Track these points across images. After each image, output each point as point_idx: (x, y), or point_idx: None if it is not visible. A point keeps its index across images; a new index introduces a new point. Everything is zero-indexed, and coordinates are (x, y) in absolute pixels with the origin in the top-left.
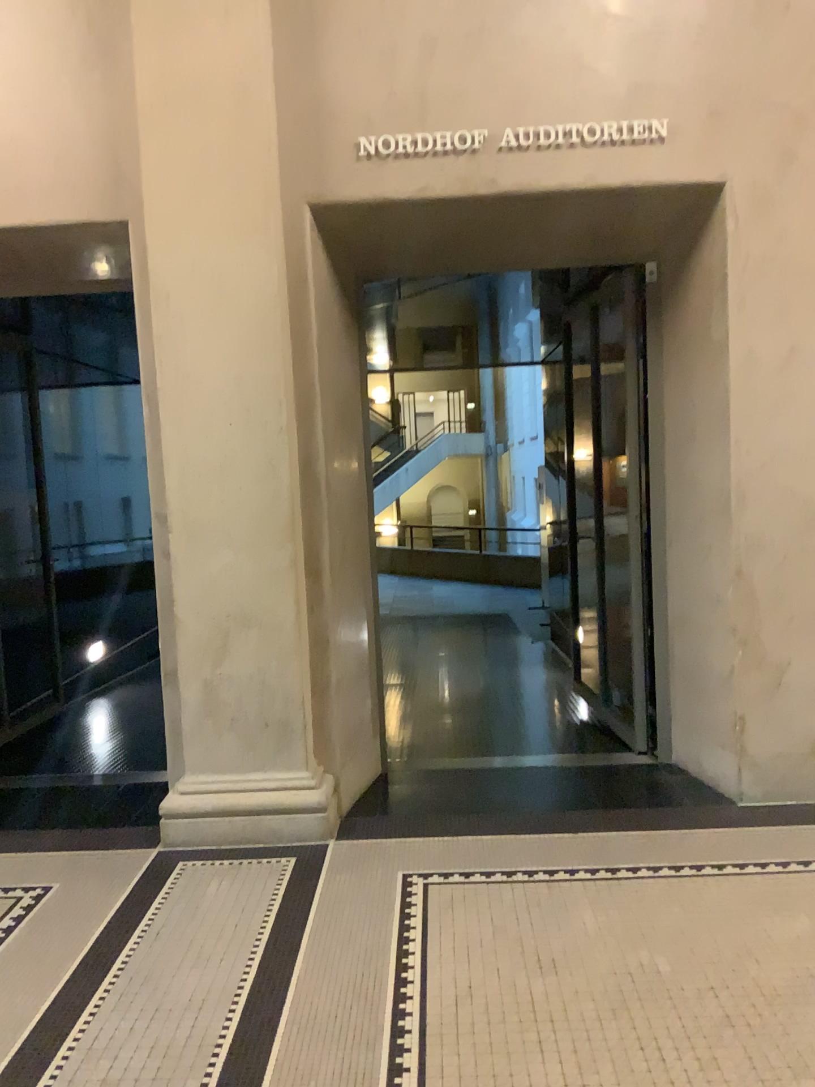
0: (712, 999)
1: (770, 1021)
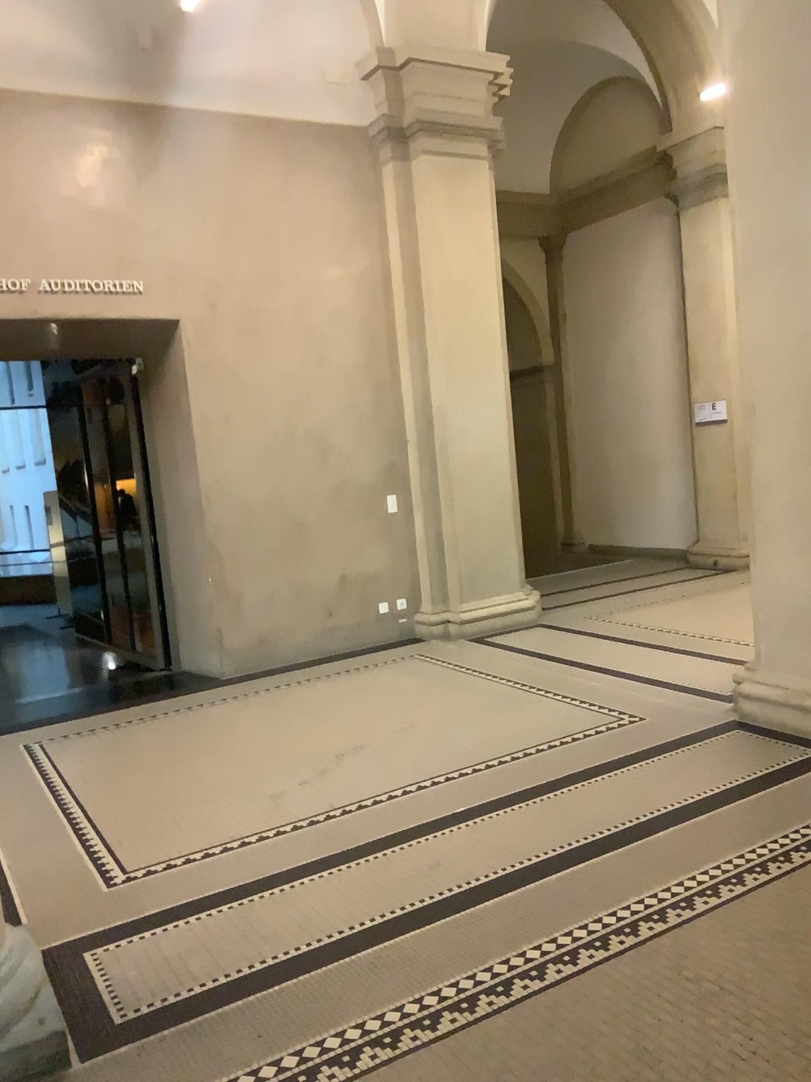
0: (209, 738)
1: (235, 737)
